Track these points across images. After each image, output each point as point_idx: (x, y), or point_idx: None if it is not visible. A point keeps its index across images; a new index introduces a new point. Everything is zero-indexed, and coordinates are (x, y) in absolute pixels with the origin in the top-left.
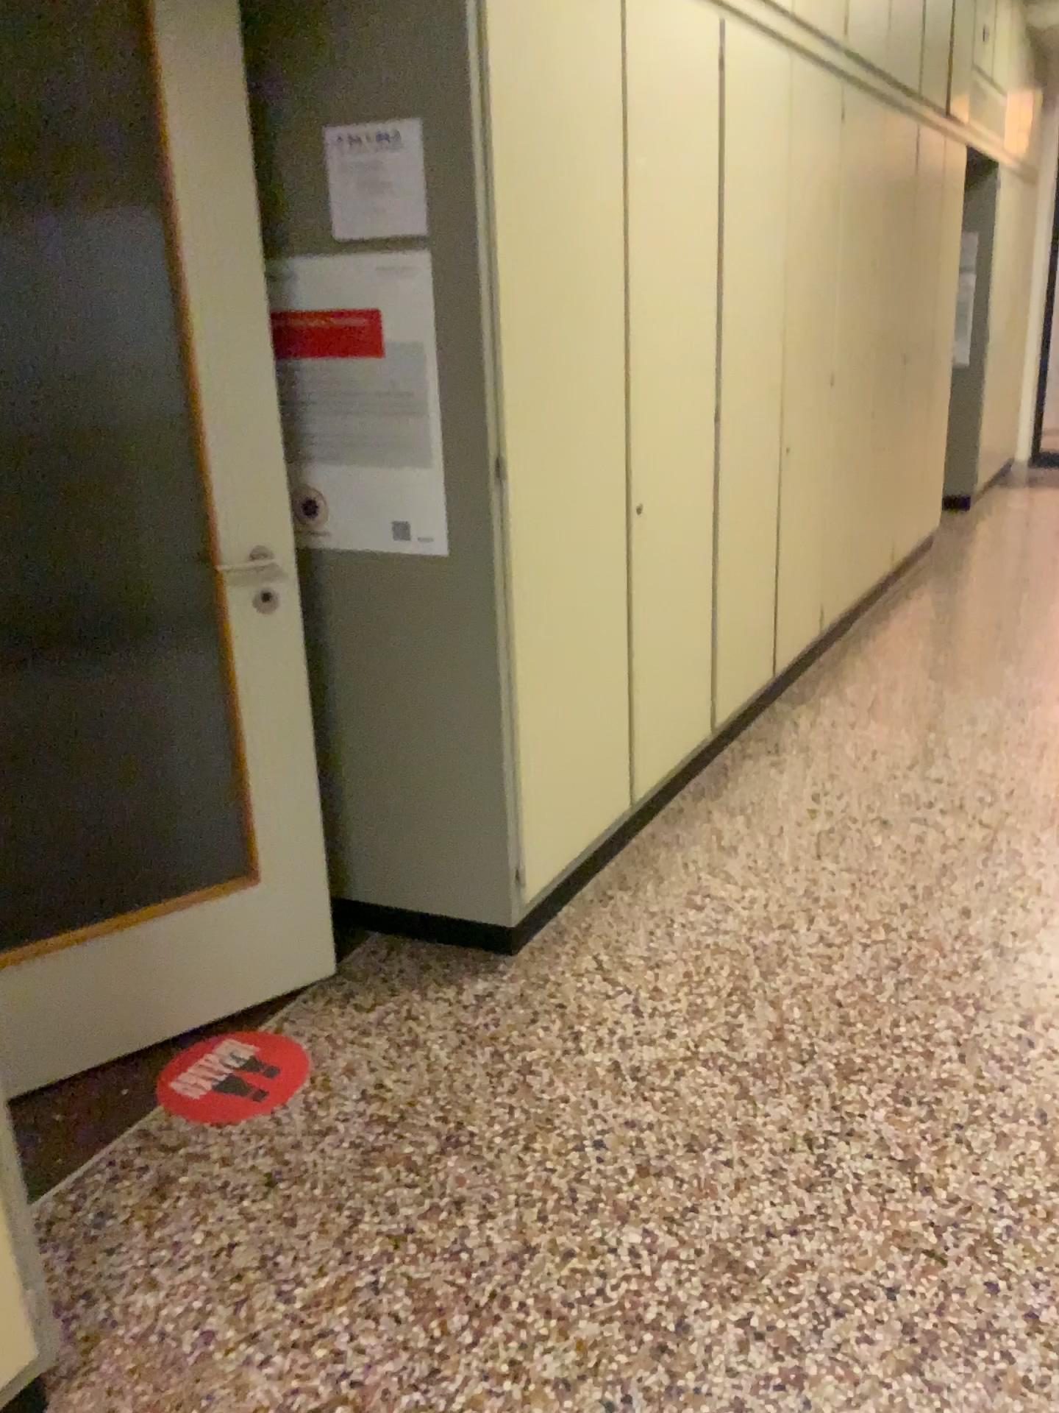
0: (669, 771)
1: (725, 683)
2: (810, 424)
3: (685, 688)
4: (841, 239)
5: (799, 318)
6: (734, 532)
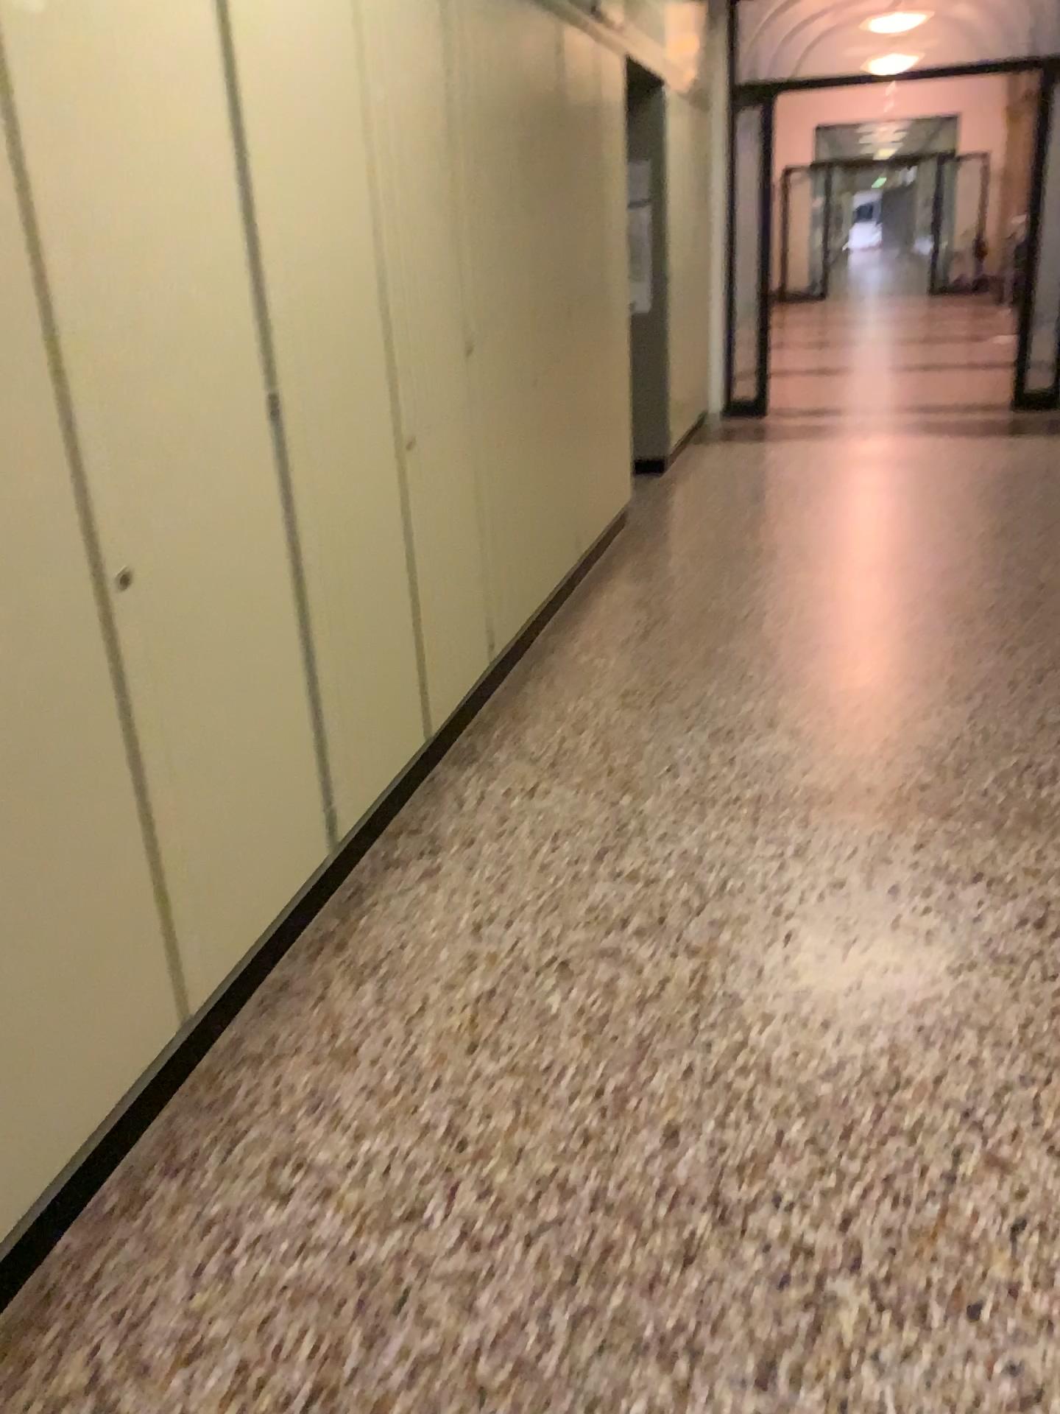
0: (250, 940)
1: (341, 778)
2: (441, 403)
3: (264, 814)
4: (461, 156)
5: (406, 262)
6: (329, 571)
